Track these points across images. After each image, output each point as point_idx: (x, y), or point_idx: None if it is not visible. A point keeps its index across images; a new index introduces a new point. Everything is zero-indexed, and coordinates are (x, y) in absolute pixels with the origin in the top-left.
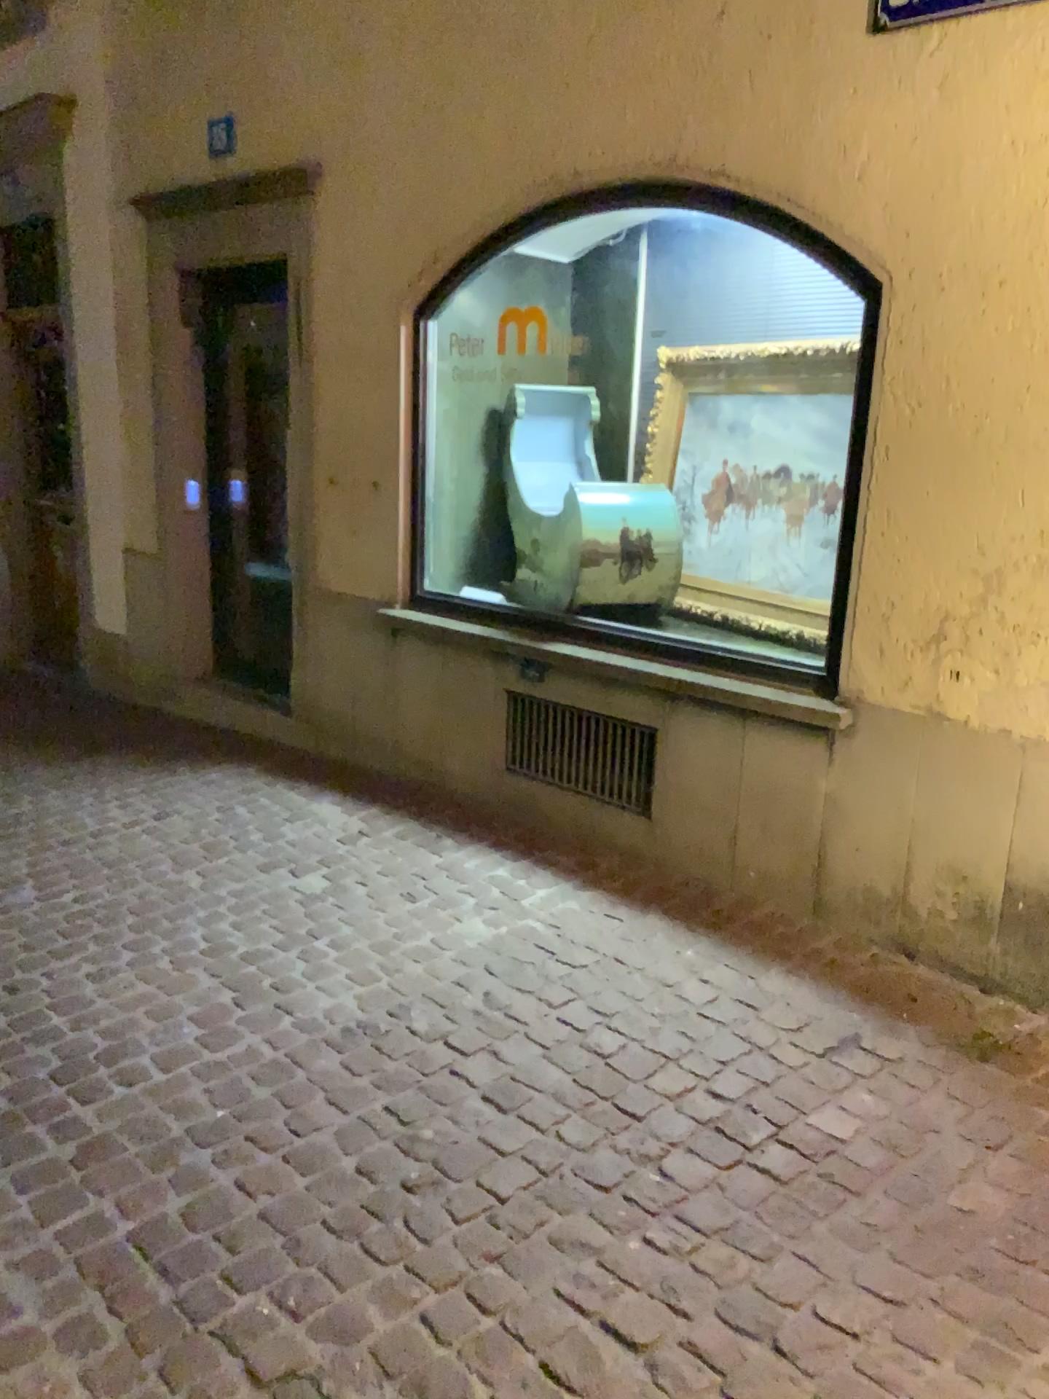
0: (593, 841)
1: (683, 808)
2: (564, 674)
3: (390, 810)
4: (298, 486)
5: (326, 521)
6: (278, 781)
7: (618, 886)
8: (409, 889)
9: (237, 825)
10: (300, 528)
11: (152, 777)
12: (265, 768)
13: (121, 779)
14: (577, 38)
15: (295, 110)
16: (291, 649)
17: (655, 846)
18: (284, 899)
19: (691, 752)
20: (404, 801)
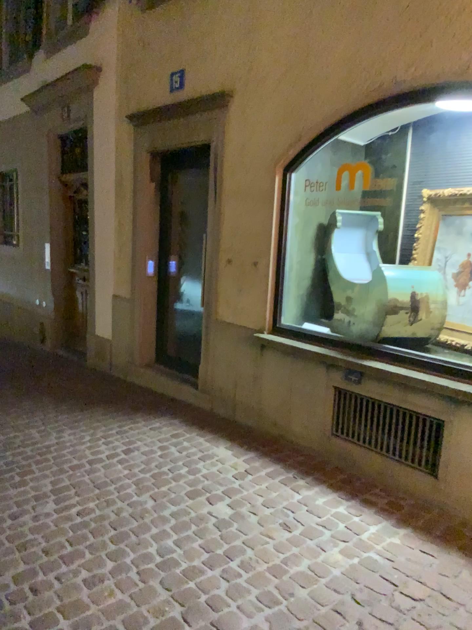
0: (396, 488)
1: (461, 474)
2: (376, 381)
3: (263, 456)
4: (210, 264)
5: (226, 284)
6: (195, 432)
7: (423, 526)
8: (286, 520)
9: (174, 463)
10: (210, 287)
11: (123, 425)
12: (186, 422)
13: (106, 425)
14: (399, 4)
15: (219, 64)
16: (201, 353)
17: (439, 496)
18: (208, 524)
19: (468, 438)
20: (270, 450)
